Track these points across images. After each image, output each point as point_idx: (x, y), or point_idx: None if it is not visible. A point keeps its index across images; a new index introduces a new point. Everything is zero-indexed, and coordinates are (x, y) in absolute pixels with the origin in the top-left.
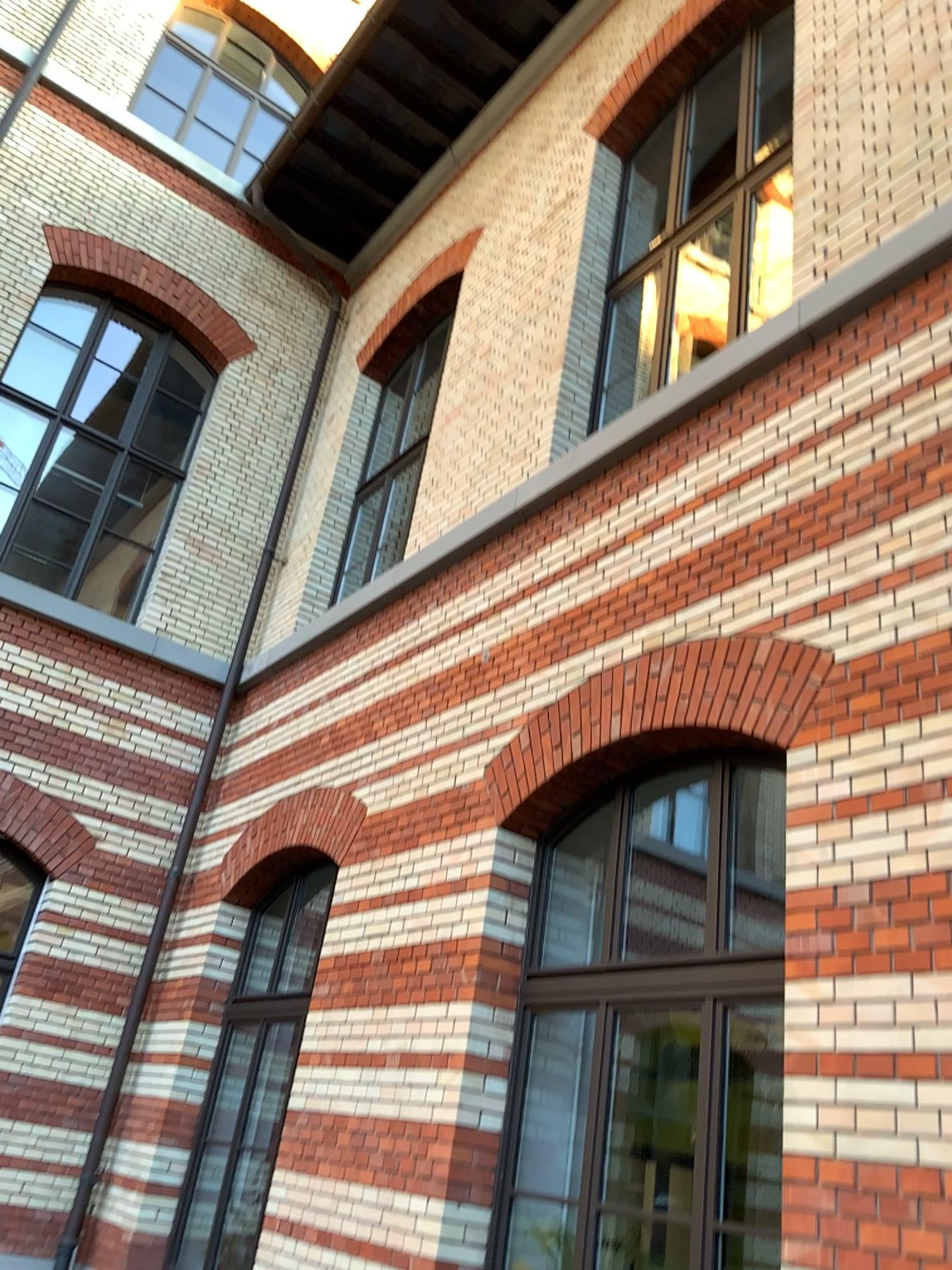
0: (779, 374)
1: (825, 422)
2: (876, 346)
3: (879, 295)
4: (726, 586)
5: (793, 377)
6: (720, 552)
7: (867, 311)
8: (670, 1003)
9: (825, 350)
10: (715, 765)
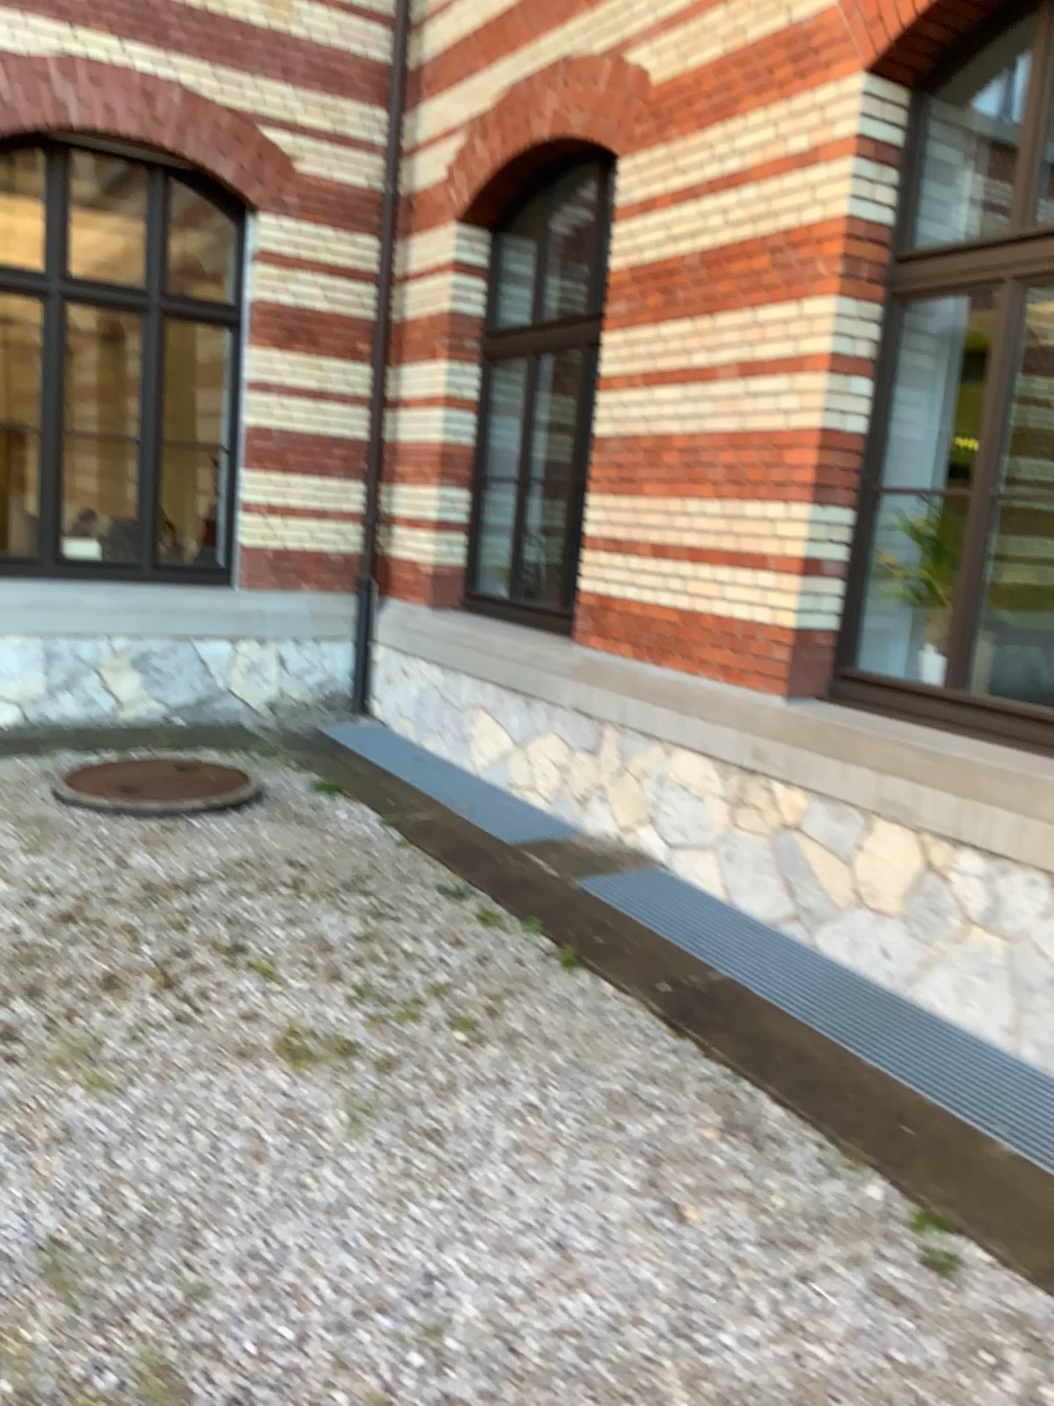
0: None
1: None
2: None
3: None
4: None
5: None
6: None
7: None
8: None
9: None
10: None
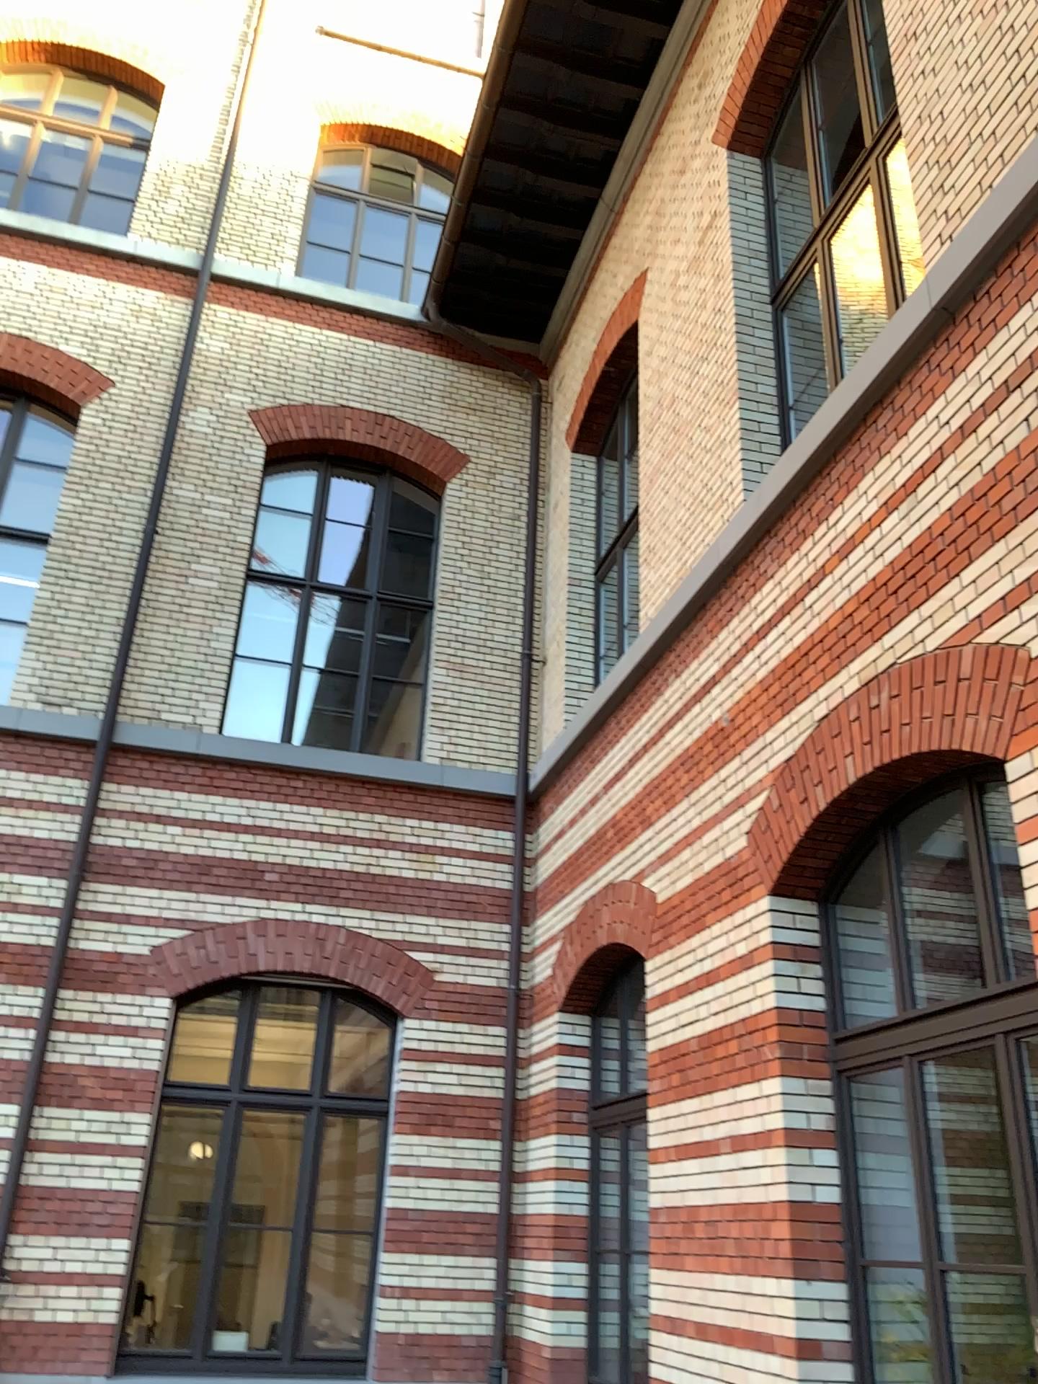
0: (930, 357)
1: (979, 399)
2: (1012, 304)
3: (1003, 247)
4: (923, 597)
5: (942, 357)
6: (910, 563)
7: (997, 267)
8: (964, 1044)
9: (966, 321)
10: (958, 786)
